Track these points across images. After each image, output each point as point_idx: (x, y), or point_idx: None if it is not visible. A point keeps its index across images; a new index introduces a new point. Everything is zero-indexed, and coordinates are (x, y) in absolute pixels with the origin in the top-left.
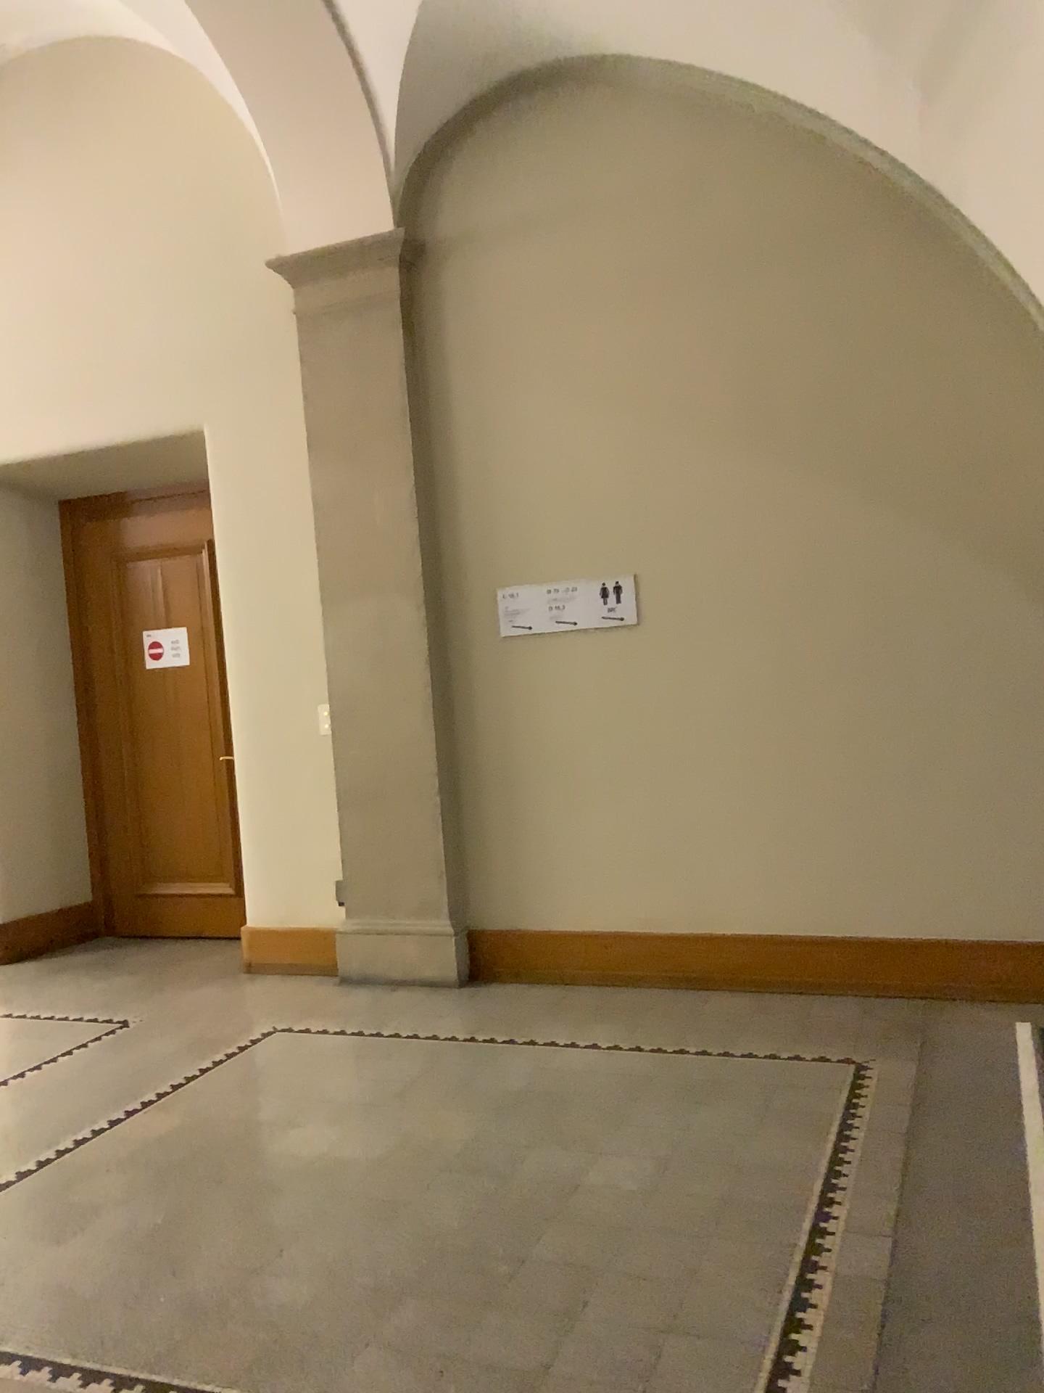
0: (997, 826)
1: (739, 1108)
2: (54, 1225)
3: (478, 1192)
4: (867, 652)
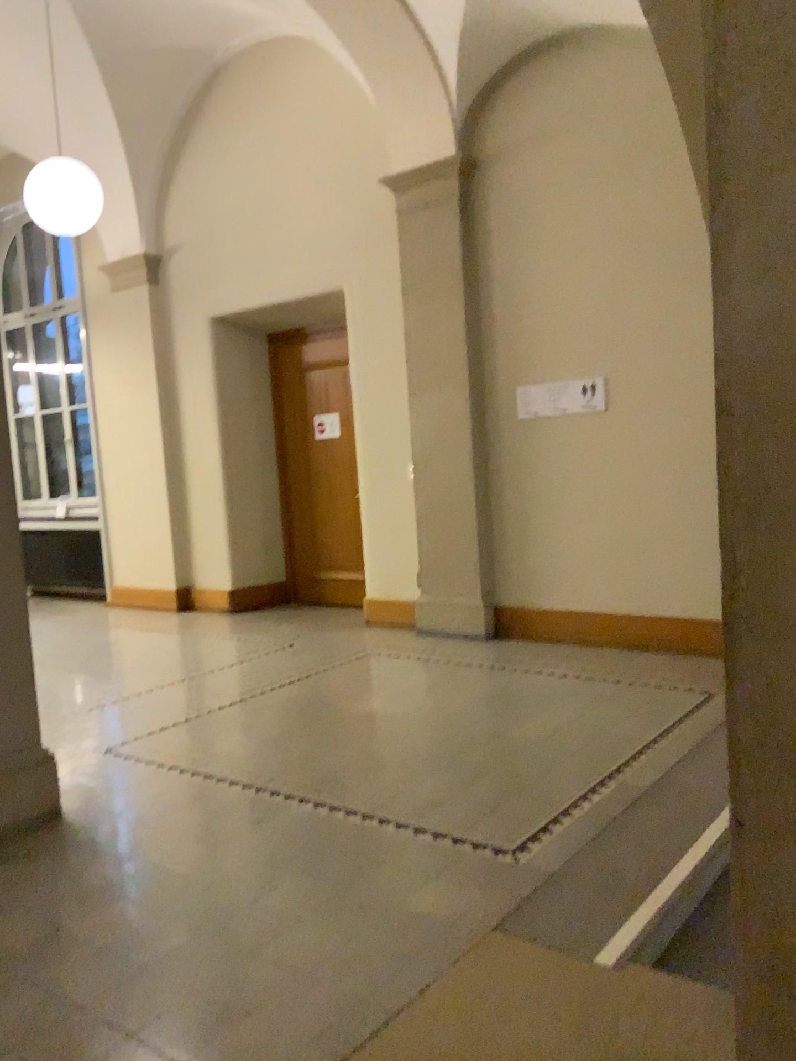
0: None
1: (619, 710)
2: (230, 727)
3: (447, 733)
4: None
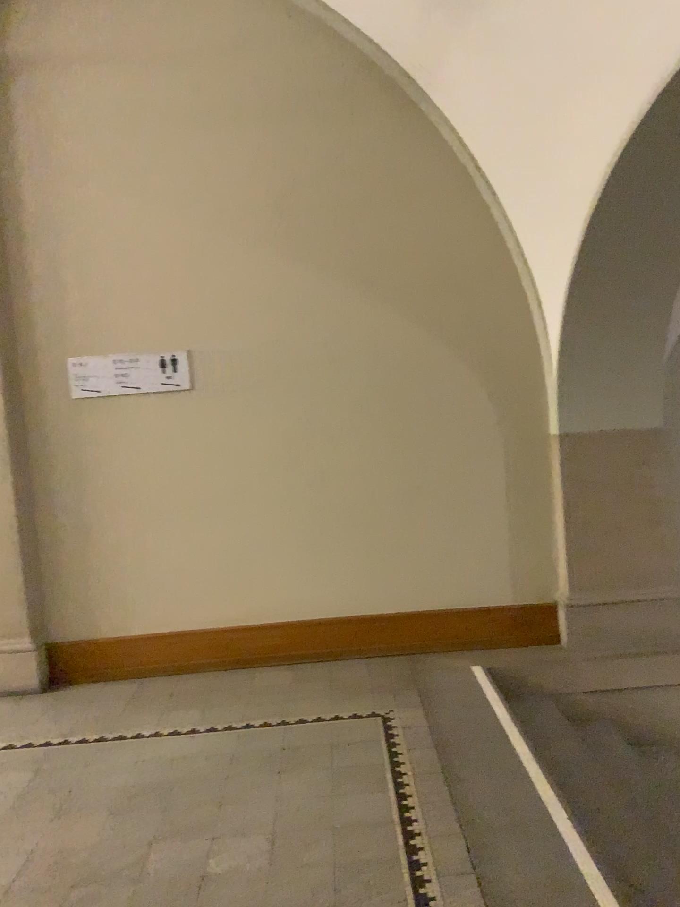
0: (451, 530)
1: (312, 772)
2: None
3: None
4: (363, 410)
